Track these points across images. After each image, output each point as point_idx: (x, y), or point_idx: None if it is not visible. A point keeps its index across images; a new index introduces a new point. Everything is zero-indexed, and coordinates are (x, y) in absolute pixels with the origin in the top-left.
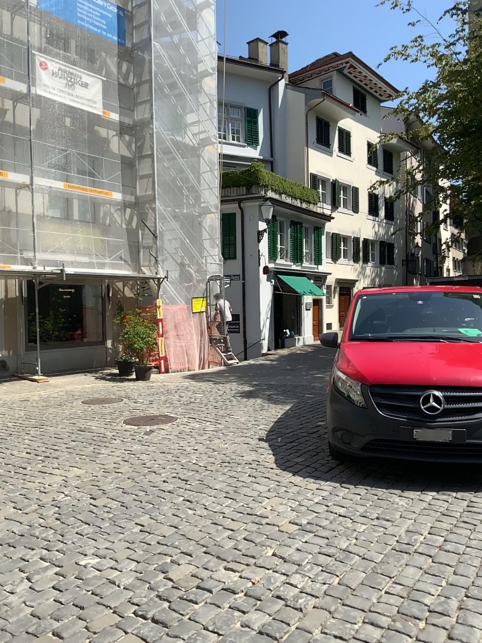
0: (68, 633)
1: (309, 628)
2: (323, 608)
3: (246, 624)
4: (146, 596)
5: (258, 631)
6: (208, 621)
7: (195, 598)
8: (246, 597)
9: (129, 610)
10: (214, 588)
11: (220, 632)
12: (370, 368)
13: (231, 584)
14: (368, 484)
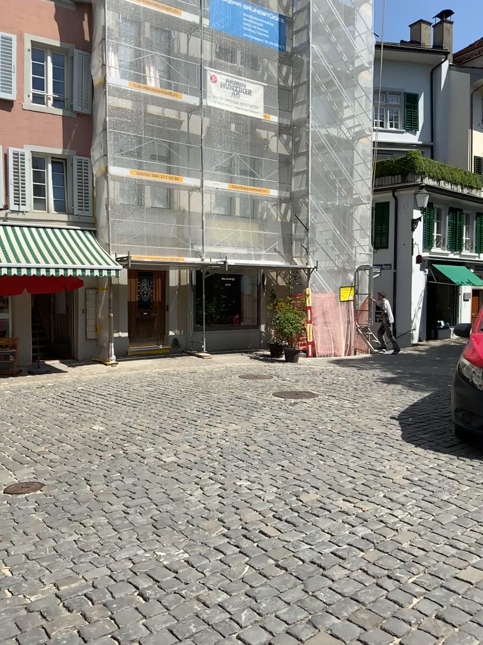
0: (228, 520)
1: (399, 540)
2: (414, 531)
3: (353, 531)
4: (283, 508)
5: (361, 536)
6: (325, 526)
7: (317, 512)
8: (356, 517)
9: (270, 514)
10: (333, 509)
11: (333, 533)
12: None
13: (346, 509)
14: None
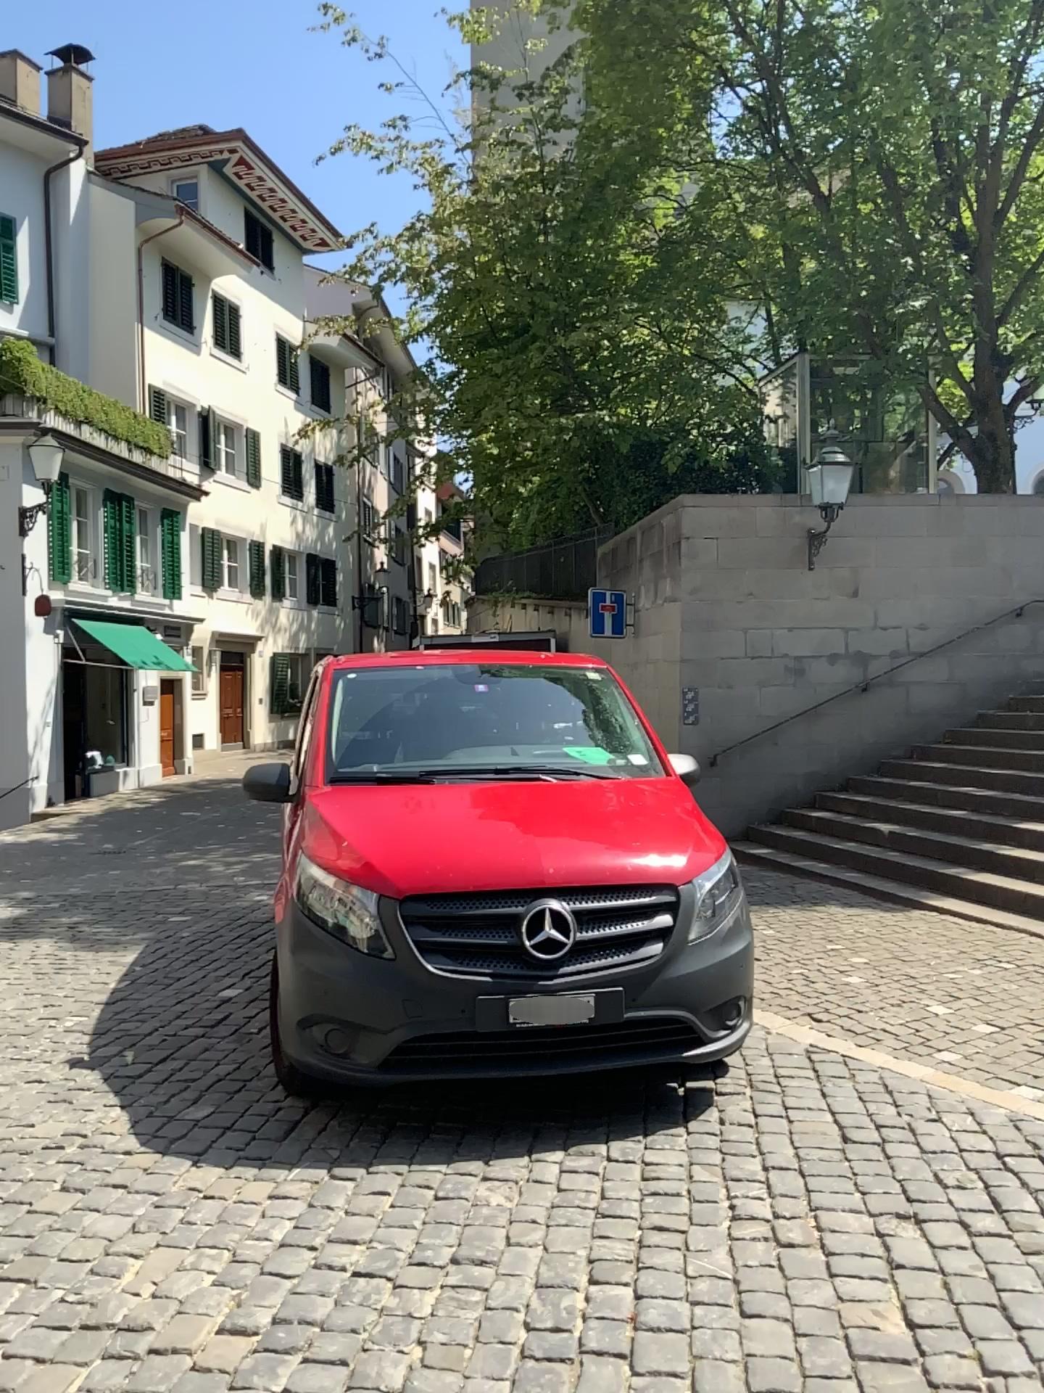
0: None
1: None
2: None
3: None
4: None
5: None
6: None
7: None
8: None
9: None
10: None
11: None
12: (394, 856)
13: None
14: (402, 1157)
